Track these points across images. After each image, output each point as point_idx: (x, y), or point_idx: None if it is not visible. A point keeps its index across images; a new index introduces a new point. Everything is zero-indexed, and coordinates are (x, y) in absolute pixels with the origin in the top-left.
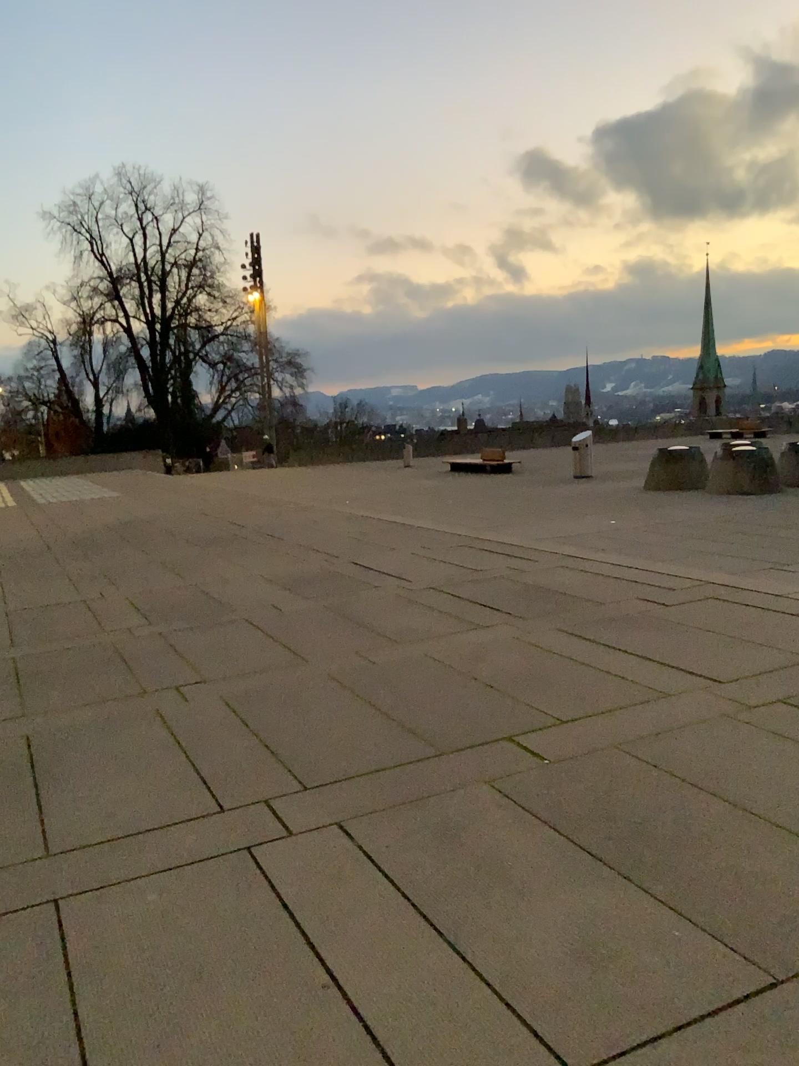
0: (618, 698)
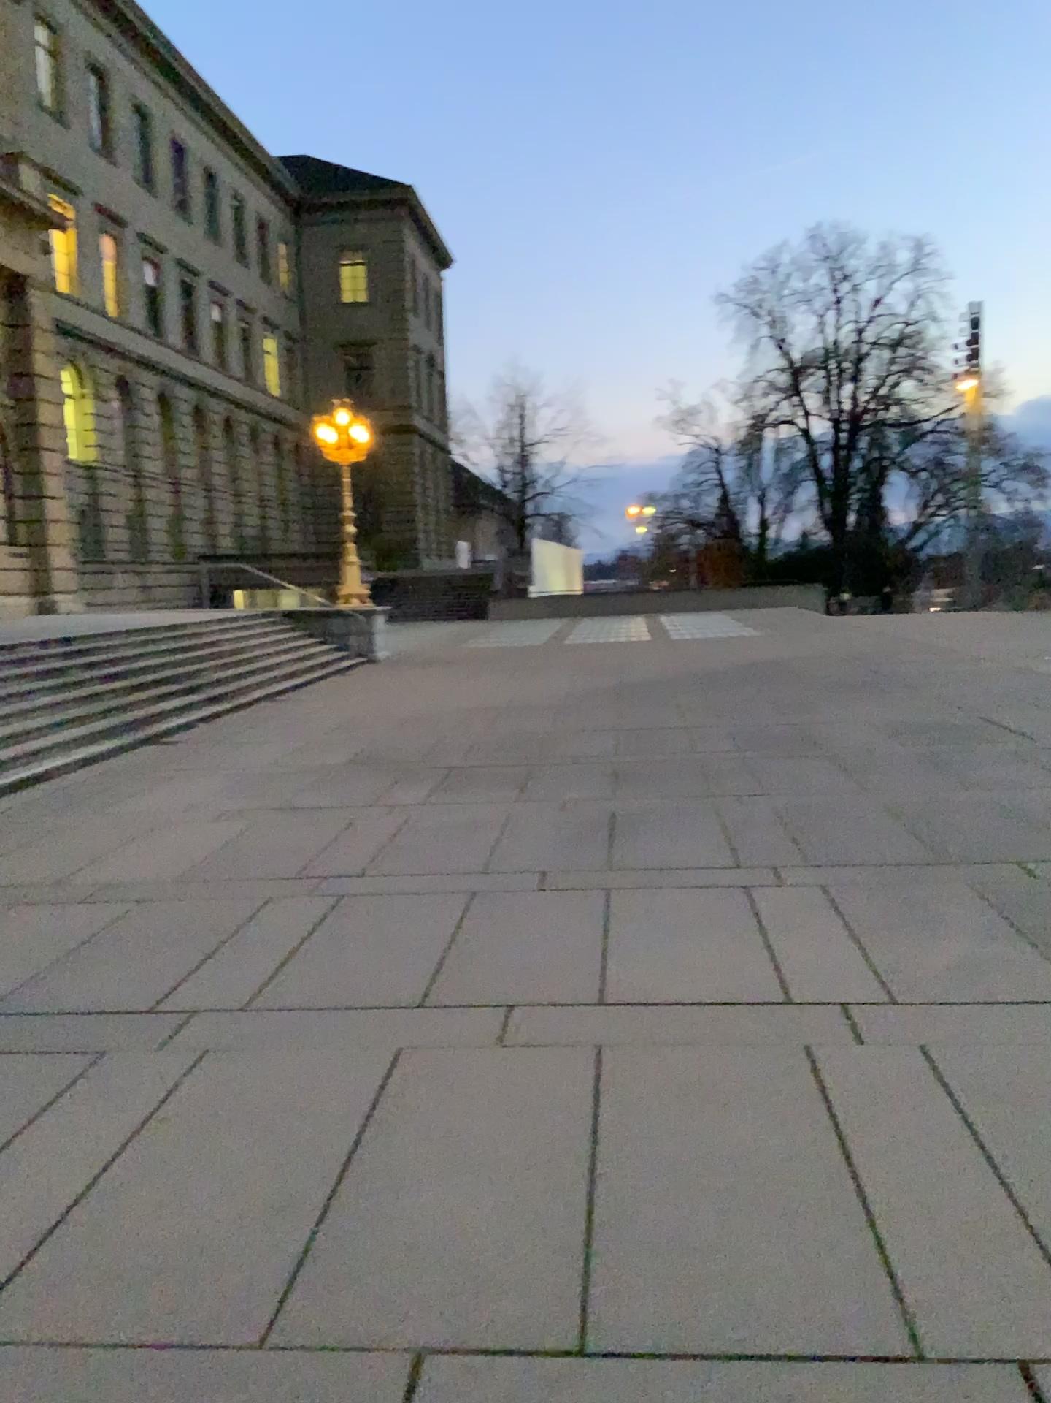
0: None
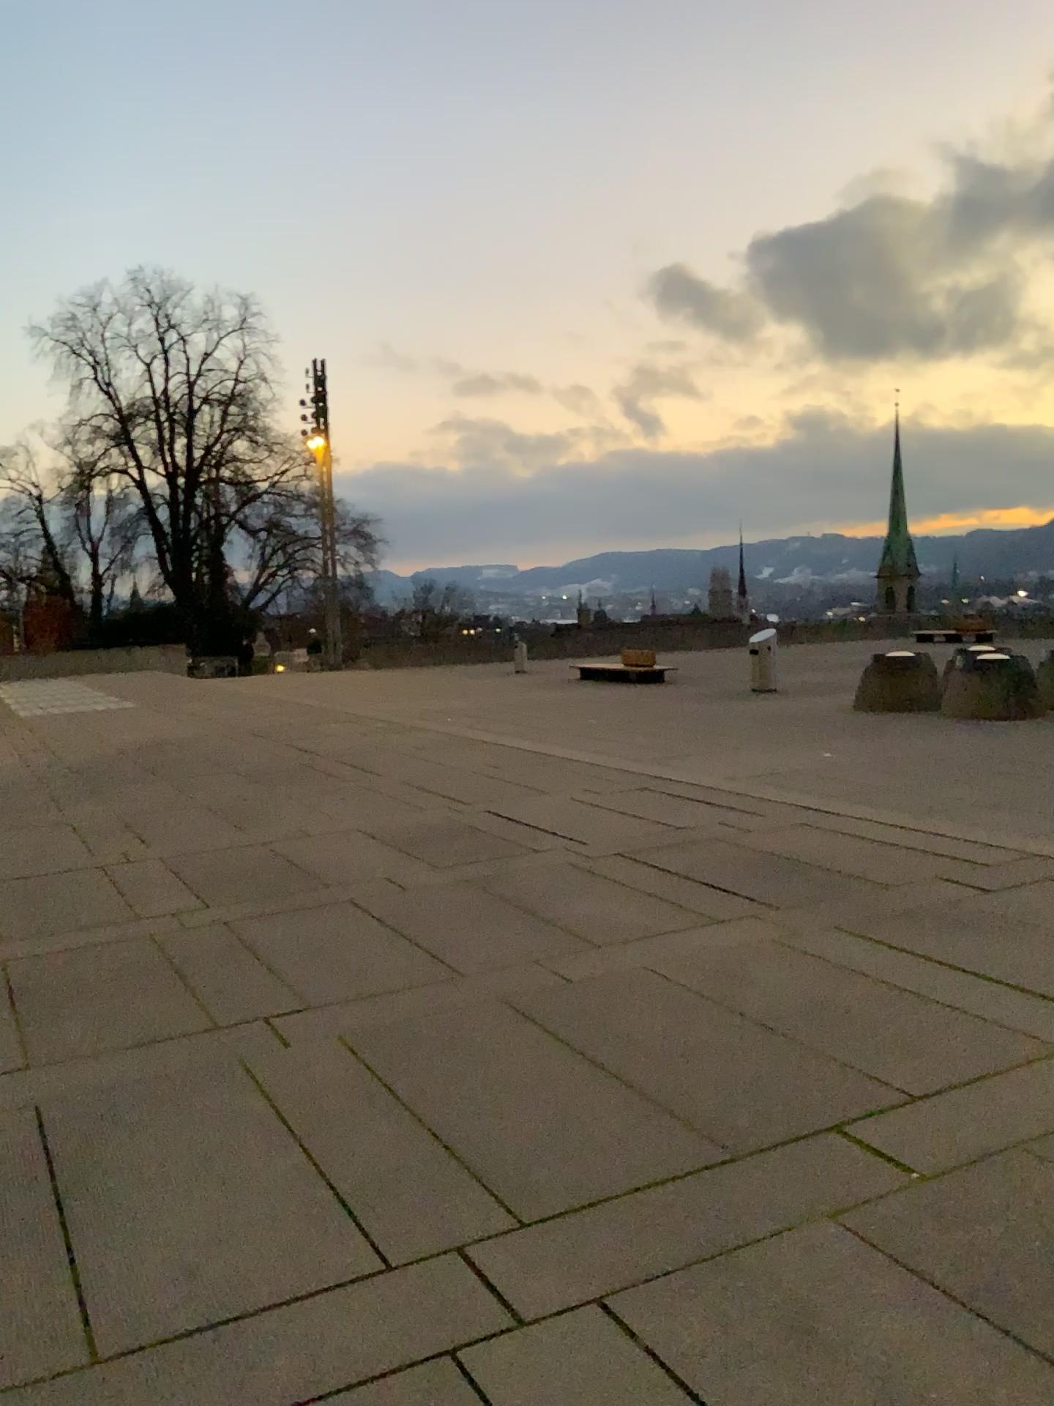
0: (988, 1056)
